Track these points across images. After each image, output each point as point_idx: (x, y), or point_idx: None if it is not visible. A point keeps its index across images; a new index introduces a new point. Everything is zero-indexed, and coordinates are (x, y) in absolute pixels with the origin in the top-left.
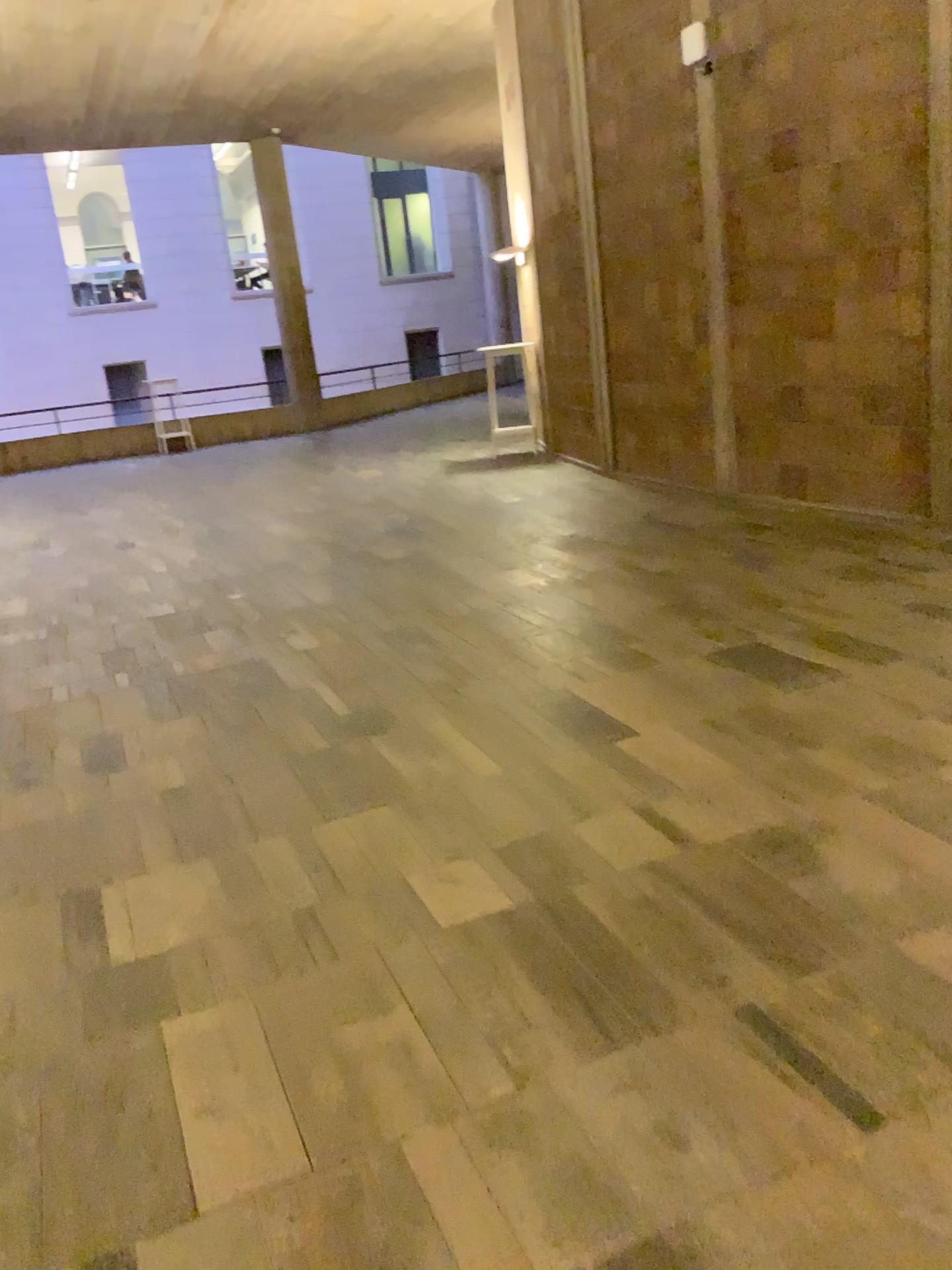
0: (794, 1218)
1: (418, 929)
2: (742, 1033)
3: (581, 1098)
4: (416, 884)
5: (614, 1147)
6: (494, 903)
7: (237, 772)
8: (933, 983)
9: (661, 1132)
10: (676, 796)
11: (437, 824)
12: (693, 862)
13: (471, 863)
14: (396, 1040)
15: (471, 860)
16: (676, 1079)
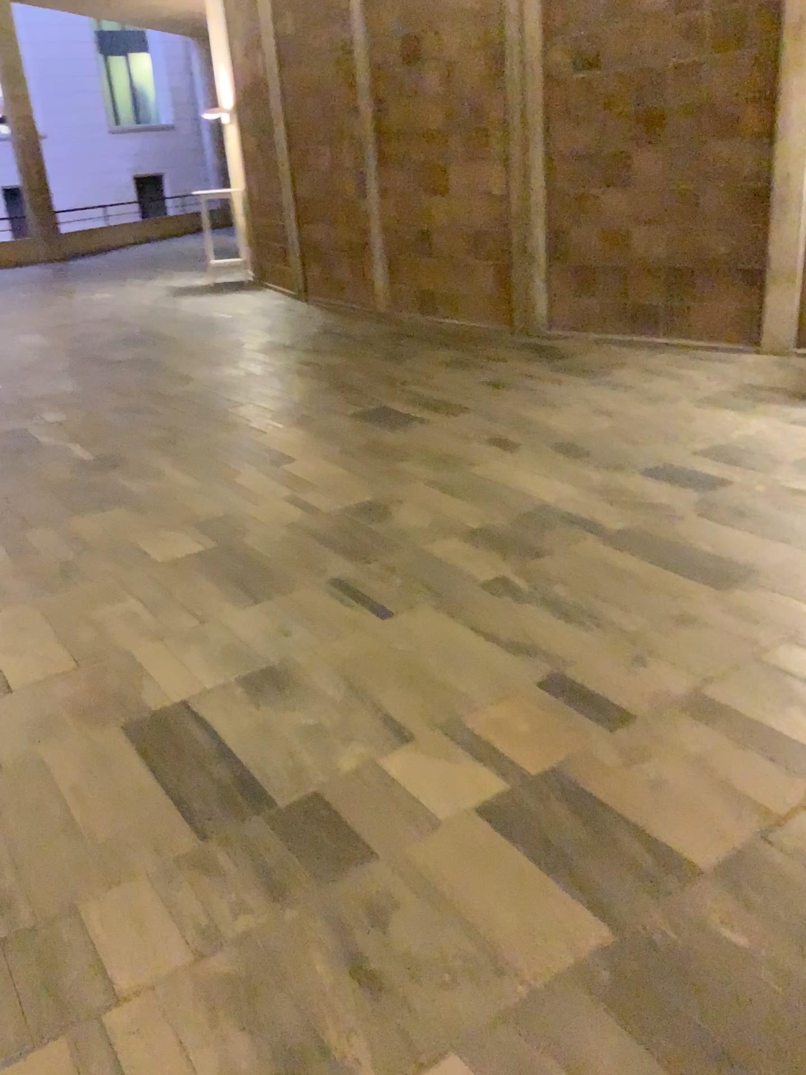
0: (337, 651)
1: (143, 563)
2: (328, 589)
3: (235, 622)
4: (142, 543)
5: (250, 638)
6: (192, 548)
7: (12, 495)
8: (436, 561)
9: (276, 630)
10: (313, 489)
11: (156, 513)
12: (317, 520)
13: (178, 530)
14: (129, 611)
15: (178, 529)
16: (289, 610)
